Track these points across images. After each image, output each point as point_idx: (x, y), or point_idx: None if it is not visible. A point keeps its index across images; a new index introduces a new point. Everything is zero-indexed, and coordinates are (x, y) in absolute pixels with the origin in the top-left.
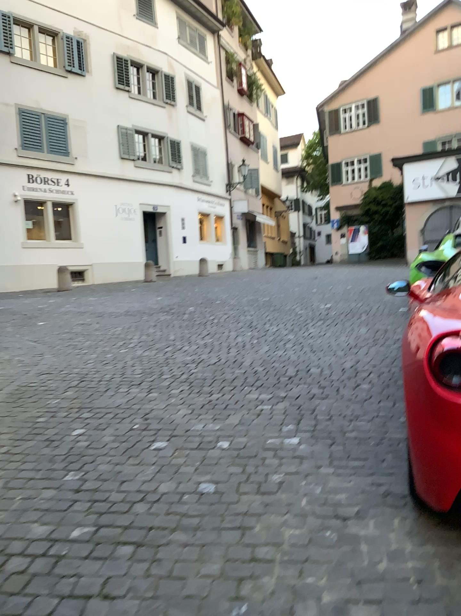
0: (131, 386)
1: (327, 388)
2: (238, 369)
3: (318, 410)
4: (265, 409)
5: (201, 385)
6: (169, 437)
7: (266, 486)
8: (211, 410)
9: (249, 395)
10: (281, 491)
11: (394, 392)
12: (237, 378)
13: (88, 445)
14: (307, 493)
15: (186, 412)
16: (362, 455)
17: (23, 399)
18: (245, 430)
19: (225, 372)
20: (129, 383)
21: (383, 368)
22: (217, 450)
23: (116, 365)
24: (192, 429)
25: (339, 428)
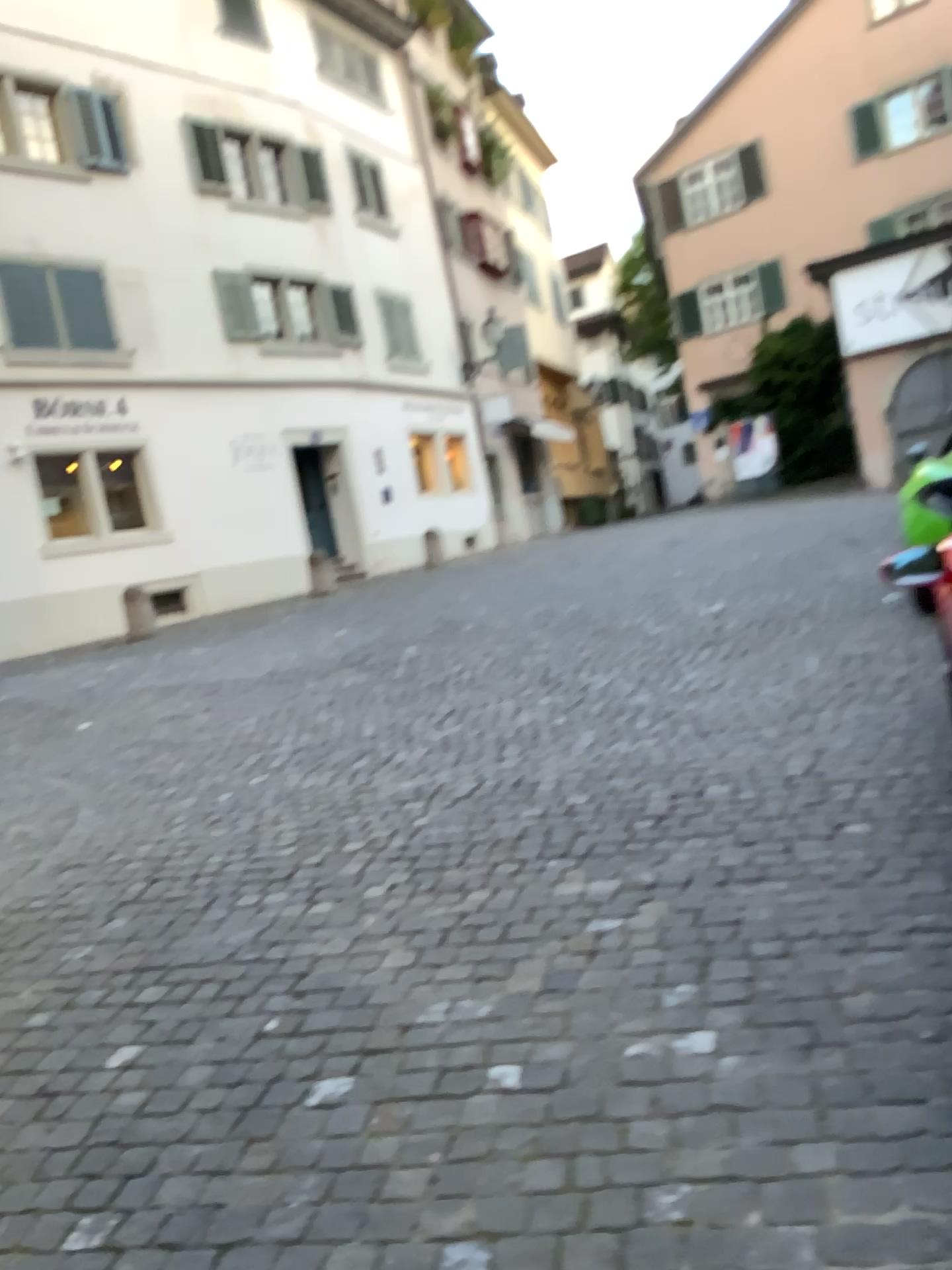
0: (268, 887)
1: (757, 844)
2: (526, 810)
3: (749, 921)
4: (606, 928)
5: (440, 866)
6: (359, 1054)
7: (641, 1244)
8: (468, 947)
9: (559, 887)
10: (689, 1262)
11: (938, 841)
12: (526, 835)
13: (143, 1103)
14: (775, 1269)
15: (403, 959)
16: (908, 1085)
17: (0, 959)
18: (560, 1015)
19: (495, 822)
20: (264, 879)
21: (888, 768)
22: (489, 1097)
23: (237, 828)
24: (420, 1020)
25: (817, 979)
